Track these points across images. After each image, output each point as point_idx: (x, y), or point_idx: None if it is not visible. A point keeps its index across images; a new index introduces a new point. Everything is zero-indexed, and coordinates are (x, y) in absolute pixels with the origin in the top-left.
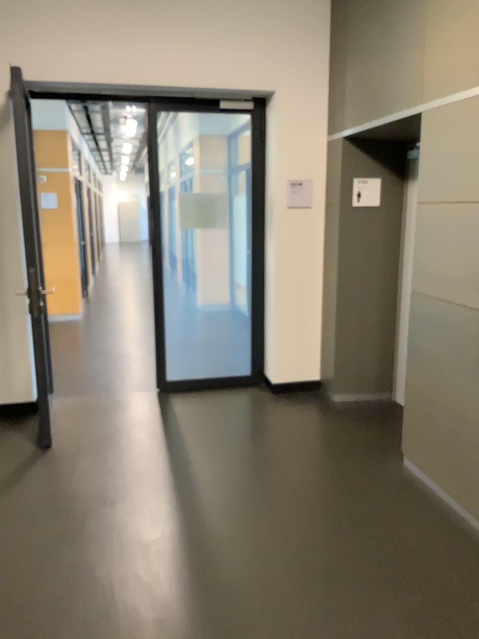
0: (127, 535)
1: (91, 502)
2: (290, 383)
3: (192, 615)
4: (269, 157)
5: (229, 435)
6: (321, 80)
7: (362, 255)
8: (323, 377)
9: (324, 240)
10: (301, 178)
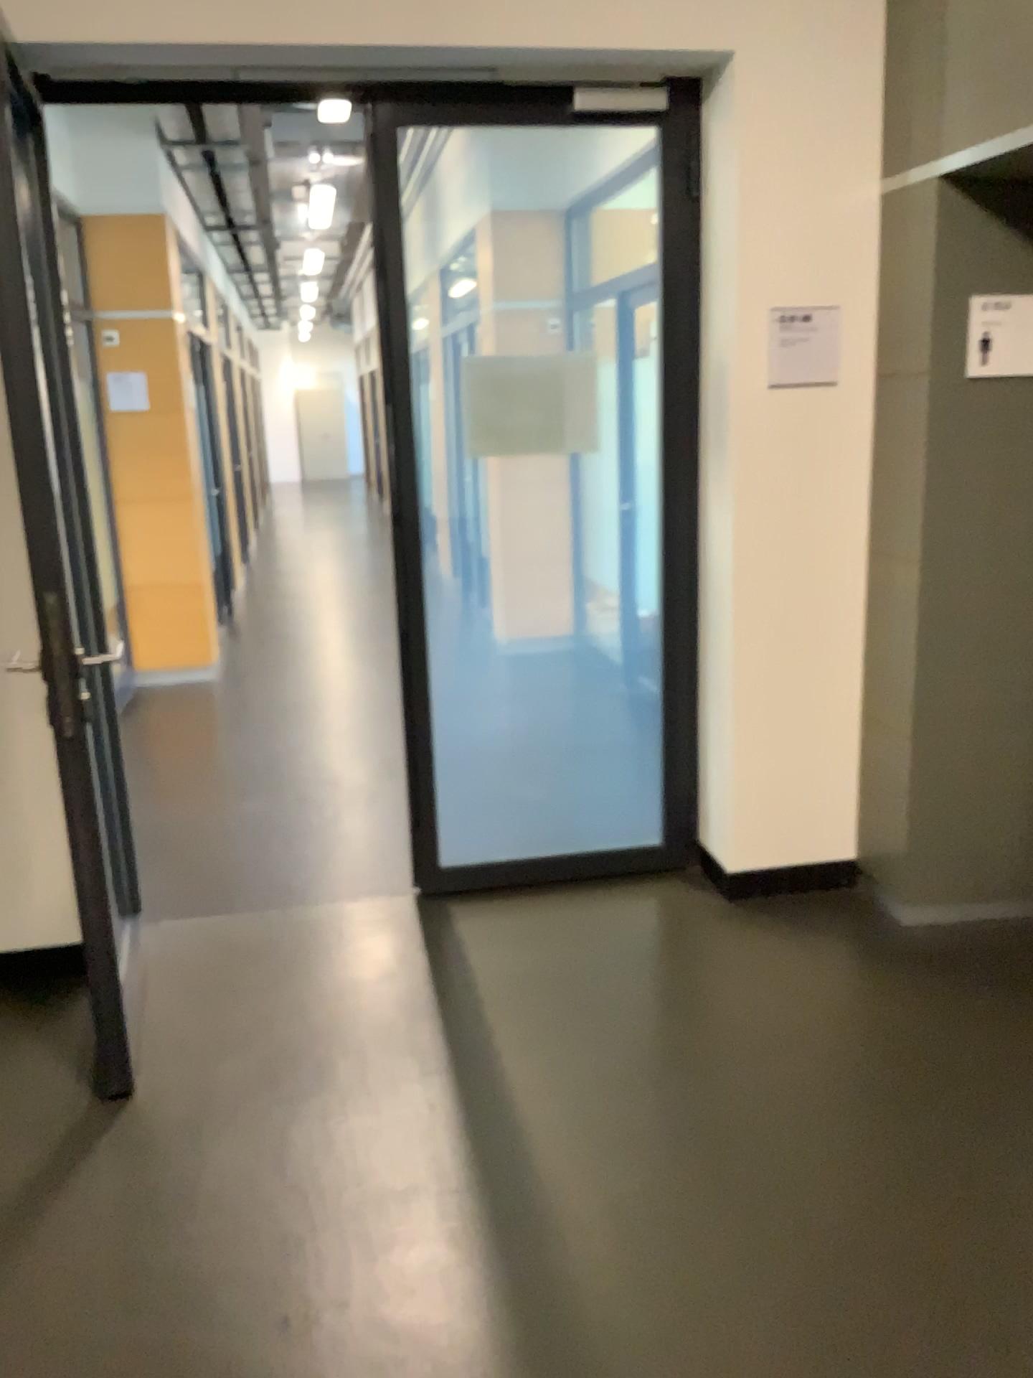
0: None
1: (245, 1326)
2: (775, 870)
3: None
4: (719, 245)
5: (631, 1050)
6: (869, 11)
7: (991, 518)
8: (866, 852)
9: (873, 477)
10: (811, 303)
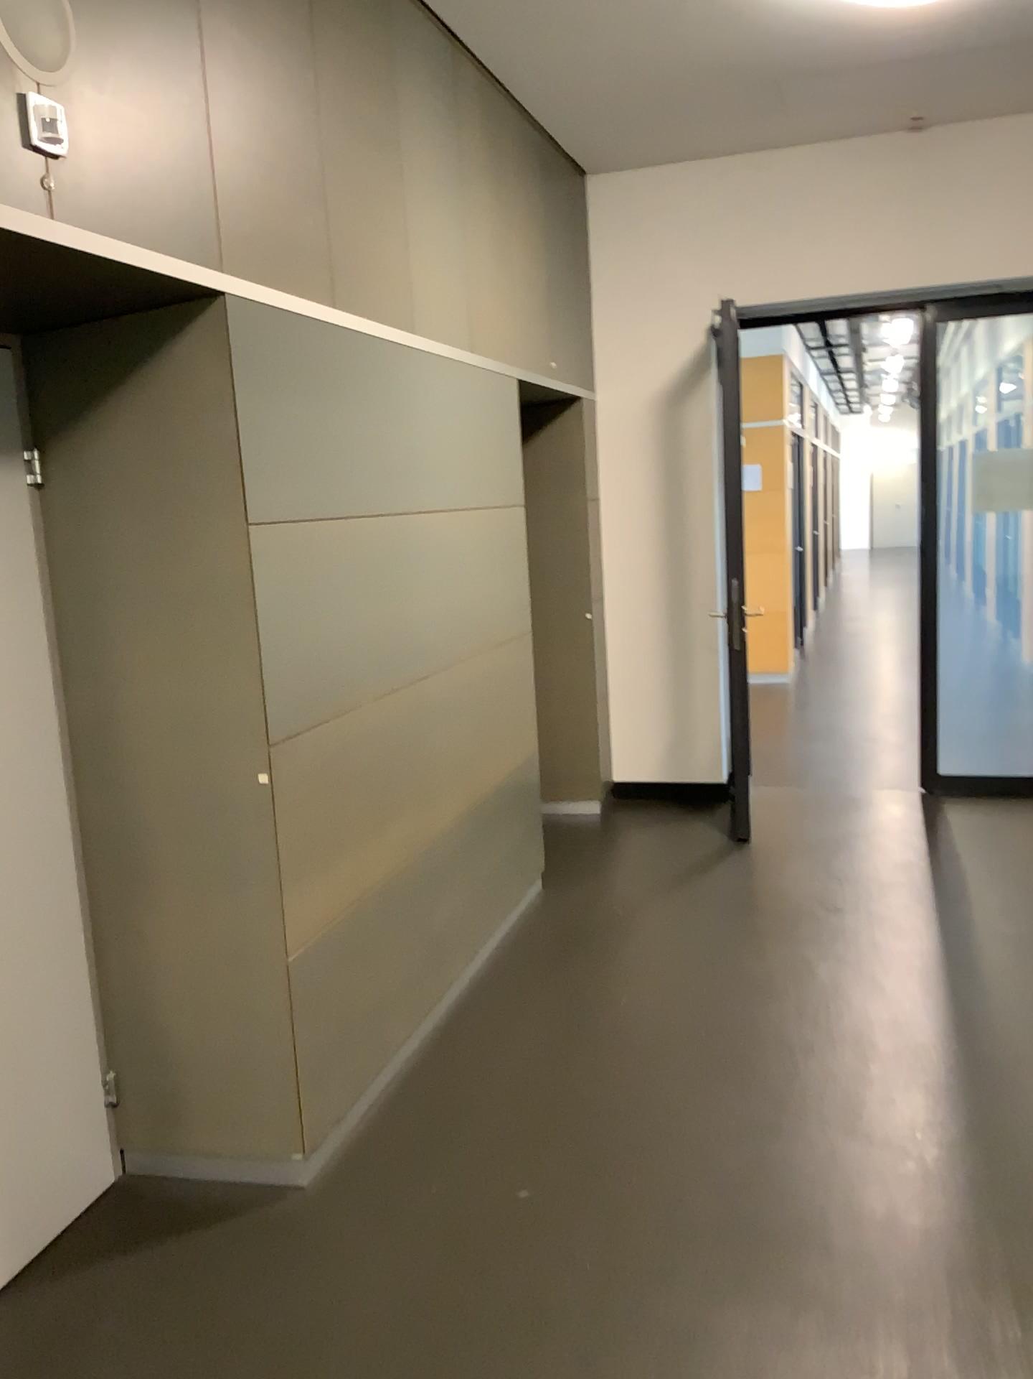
0: (858, 941)
1: (809, 904)
2: None
3: (941, 1022)
4: None
5: None
6: None
7: None
8: None
9: None
10: None
